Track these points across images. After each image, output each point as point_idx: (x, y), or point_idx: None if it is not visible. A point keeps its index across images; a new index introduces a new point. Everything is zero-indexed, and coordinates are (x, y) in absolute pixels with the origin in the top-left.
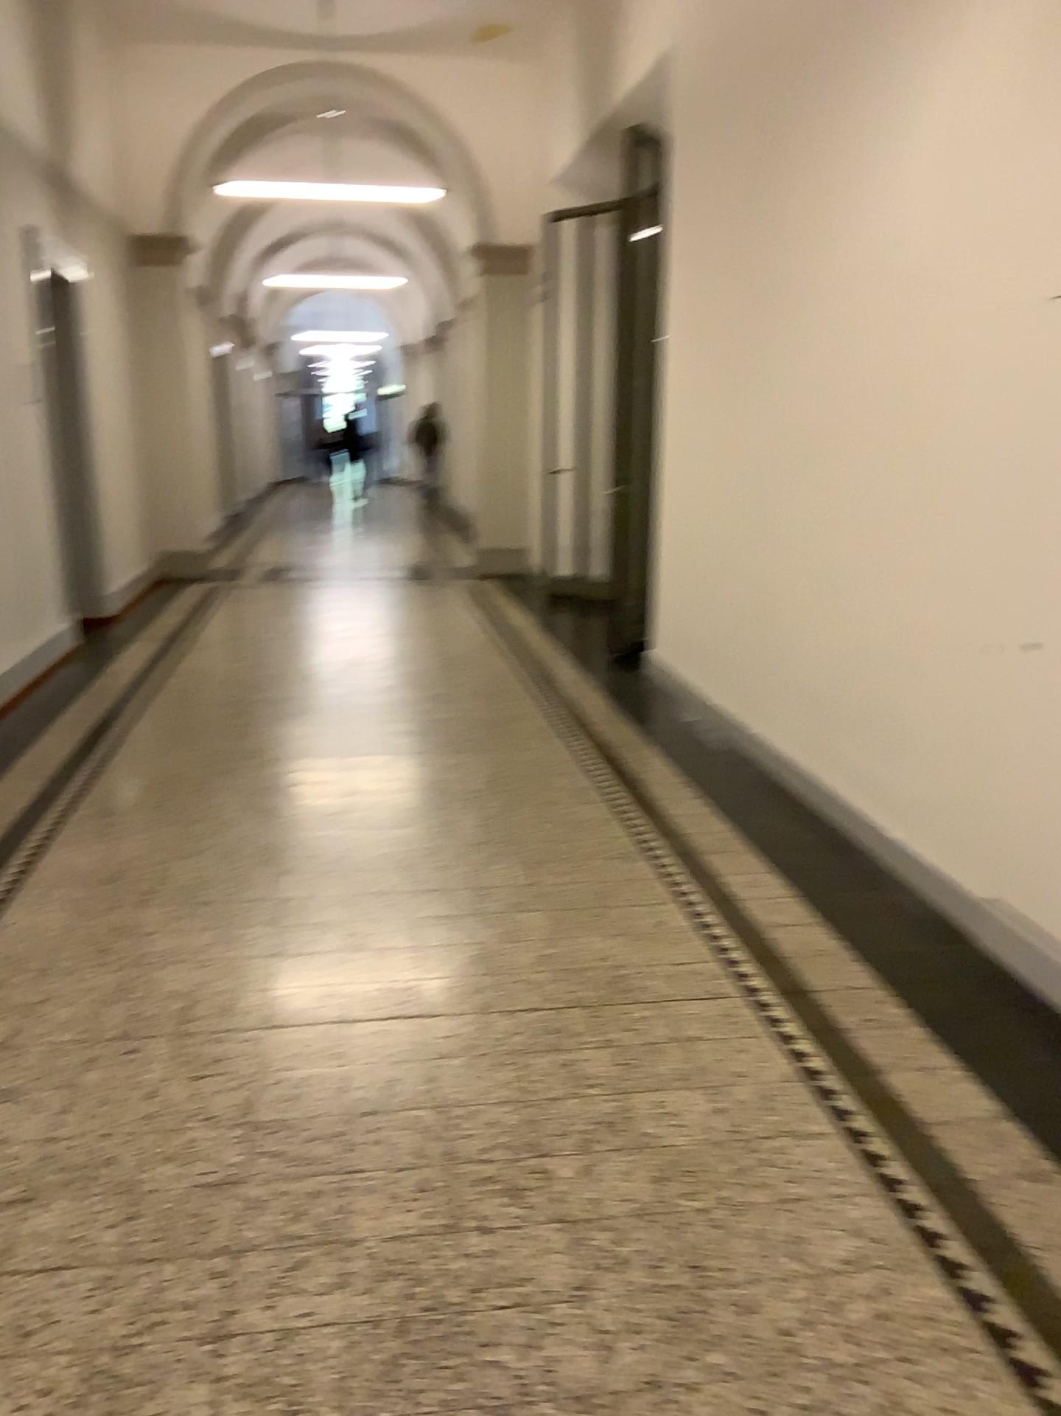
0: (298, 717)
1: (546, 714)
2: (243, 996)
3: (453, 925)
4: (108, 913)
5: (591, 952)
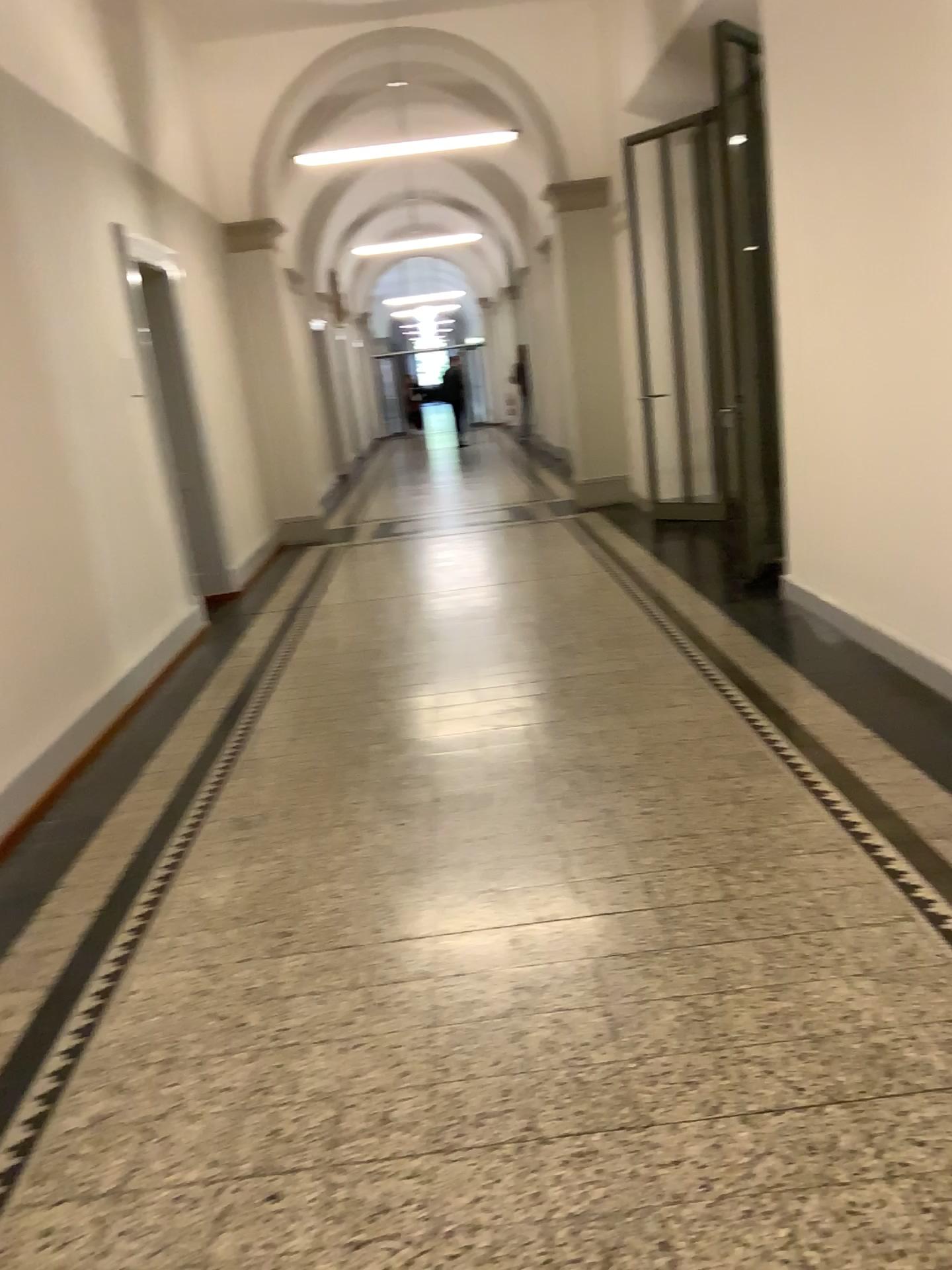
0: (426, 688)
1: (689, 661)
2: (403, 1100)
3: (644, 968)
4: (240, 970)
5: (830, 1006)
